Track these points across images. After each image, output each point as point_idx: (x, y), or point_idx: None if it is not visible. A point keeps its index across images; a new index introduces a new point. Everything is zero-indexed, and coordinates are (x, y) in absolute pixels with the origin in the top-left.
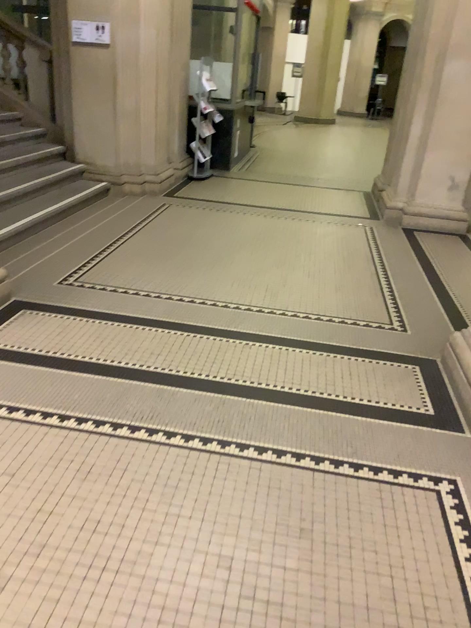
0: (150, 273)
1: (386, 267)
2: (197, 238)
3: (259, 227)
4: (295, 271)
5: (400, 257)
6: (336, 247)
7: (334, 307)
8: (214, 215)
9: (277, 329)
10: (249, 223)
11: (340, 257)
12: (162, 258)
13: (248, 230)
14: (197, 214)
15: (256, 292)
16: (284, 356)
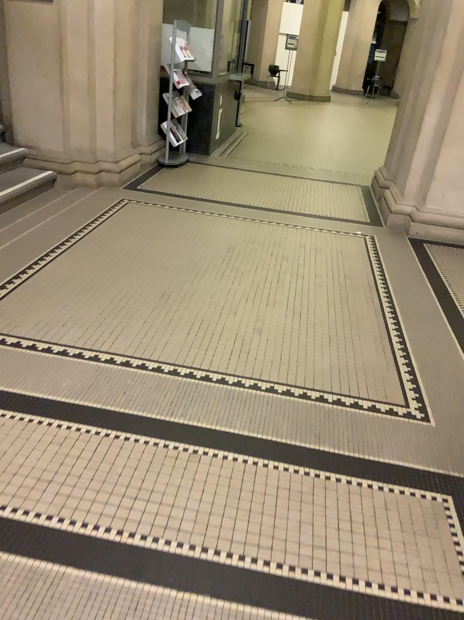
0: (79, 309)
1: (392, 298)
2: (153, 252)
3: (235, 235)
4: (275, 306)
5: (409, 284)
6: (329, 268)
7: (325, 371)
8: (181, 218)
9: (242, 416)
10: (223, 230)
11: (333, 284)
12: (101, 283)
13: (220, 239)
14: (160, 216)
15: (219, 345)
16: (249, 475)
